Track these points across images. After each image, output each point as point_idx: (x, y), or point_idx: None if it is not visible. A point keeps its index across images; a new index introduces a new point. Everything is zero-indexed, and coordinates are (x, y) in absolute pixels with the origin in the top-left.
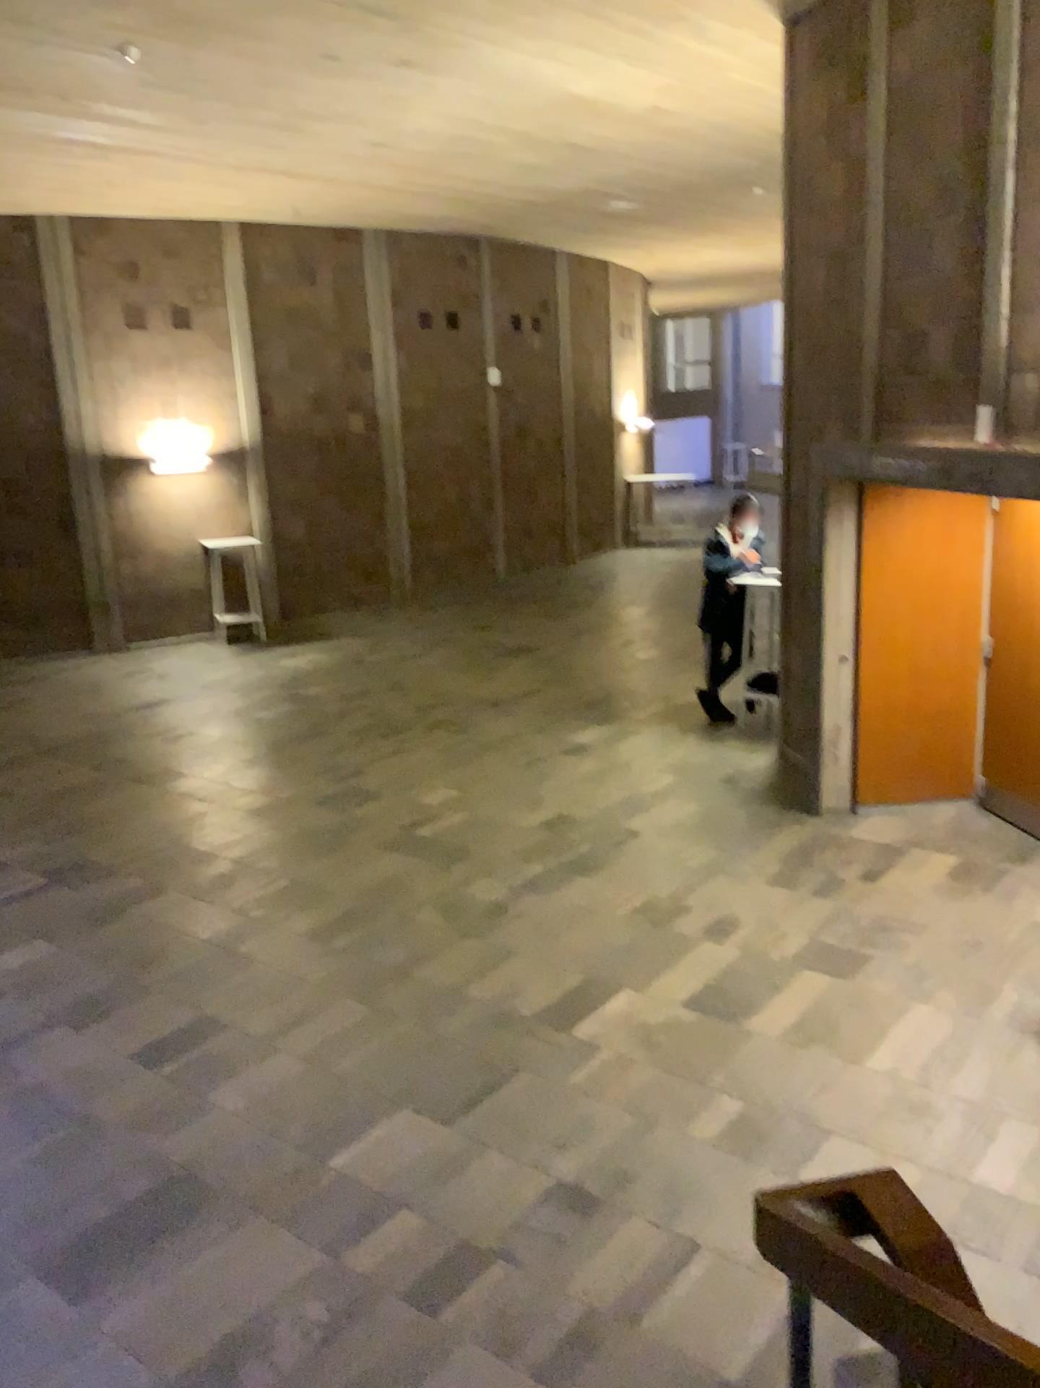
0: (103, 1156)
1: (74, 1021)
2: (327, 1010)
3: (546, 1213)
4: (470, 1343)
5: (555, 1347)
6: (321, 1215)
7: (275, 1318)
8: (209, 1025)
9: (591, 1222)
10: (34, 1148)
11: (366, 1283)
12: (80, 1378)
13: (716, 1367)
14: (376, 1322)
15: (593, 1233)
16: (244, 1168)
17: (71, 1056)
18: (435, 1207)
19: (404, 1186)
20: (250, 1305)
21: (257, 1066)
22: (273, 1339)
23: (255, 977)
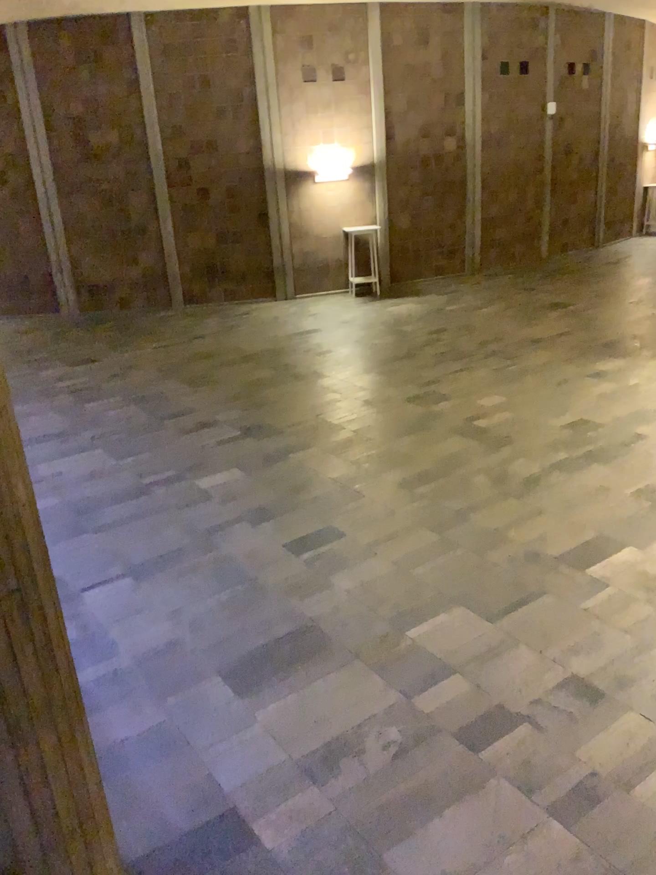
0: (261, 609)
1: (250, 522)
2: (410, 534)
3: (563, 699)
4: (501, 783)
5: (567, 800)
6: (399, 672)
7: (364, 736)
8: (332, 535)
9: (598, 712)
10: (220, 597)
11: (428, 725)
12: (237, 751)
13: None
14: (434, 753)
15: (599, 720)
16: (349, 632)
17: (246, 542)
18: (479, 680)
19: (458, 662)
20: (348, 724)
21: (361, 565)
22: (362, 750)
23: (363, 507)
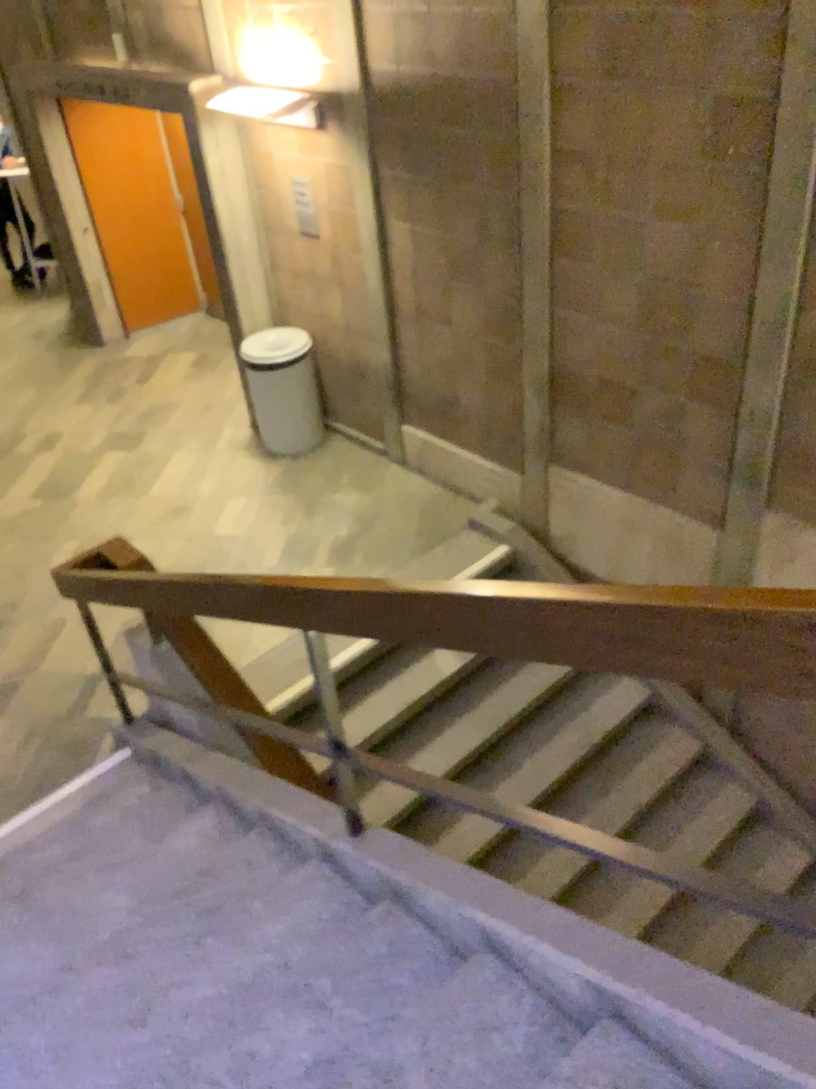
0: None
1: None
2: None
3: None
4: None
5: None
6: None
7: None
8: None
9: None
10: None
11: None
12: None
13: (78, 675)
14: None
15: None
16: None
17: None
18: None
19: None
20: None
21: None
22: None
23: None
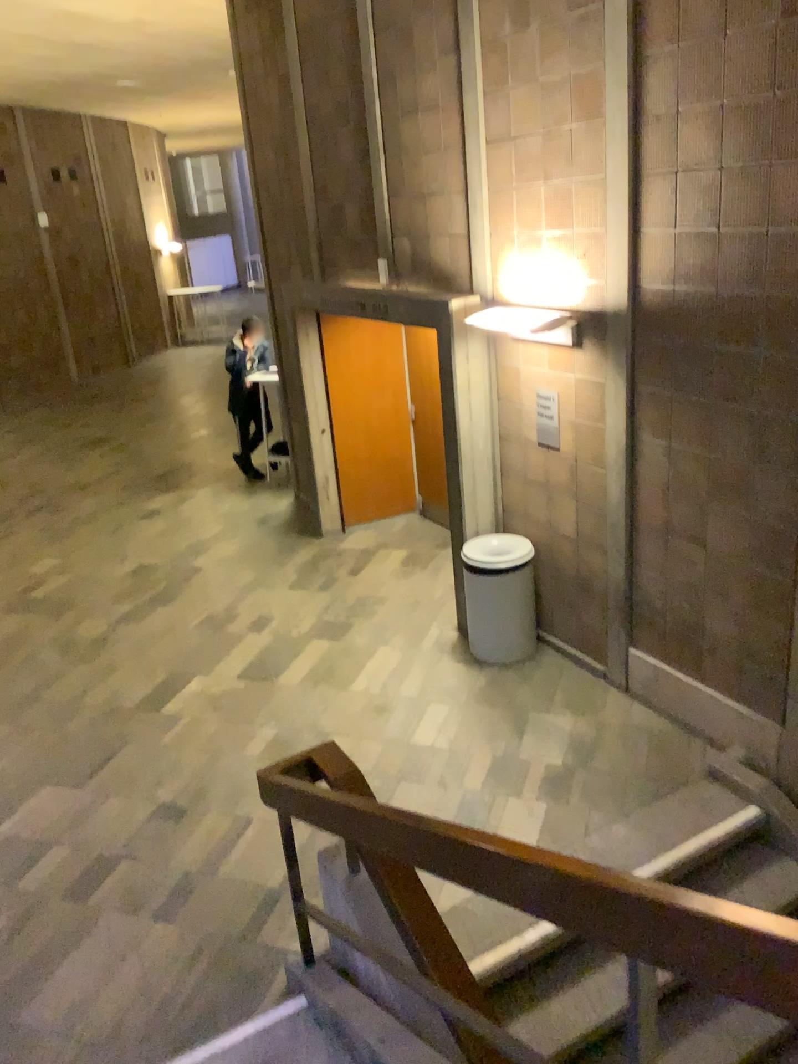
0: None
1: None
2: None
3: (158, 826)
4: (115, 913)
5: (170, 900)
6: (3, 864)
7: None
8: None
9: (188, 824)
10: None
11: (41, 897)
12: None
13: (269, 885)
14: (51, 917)
15: (189, 830)
16: None
17: None
18: (83, 840)
19: (60, 833)
20: None
21: None
22: None
23: None
